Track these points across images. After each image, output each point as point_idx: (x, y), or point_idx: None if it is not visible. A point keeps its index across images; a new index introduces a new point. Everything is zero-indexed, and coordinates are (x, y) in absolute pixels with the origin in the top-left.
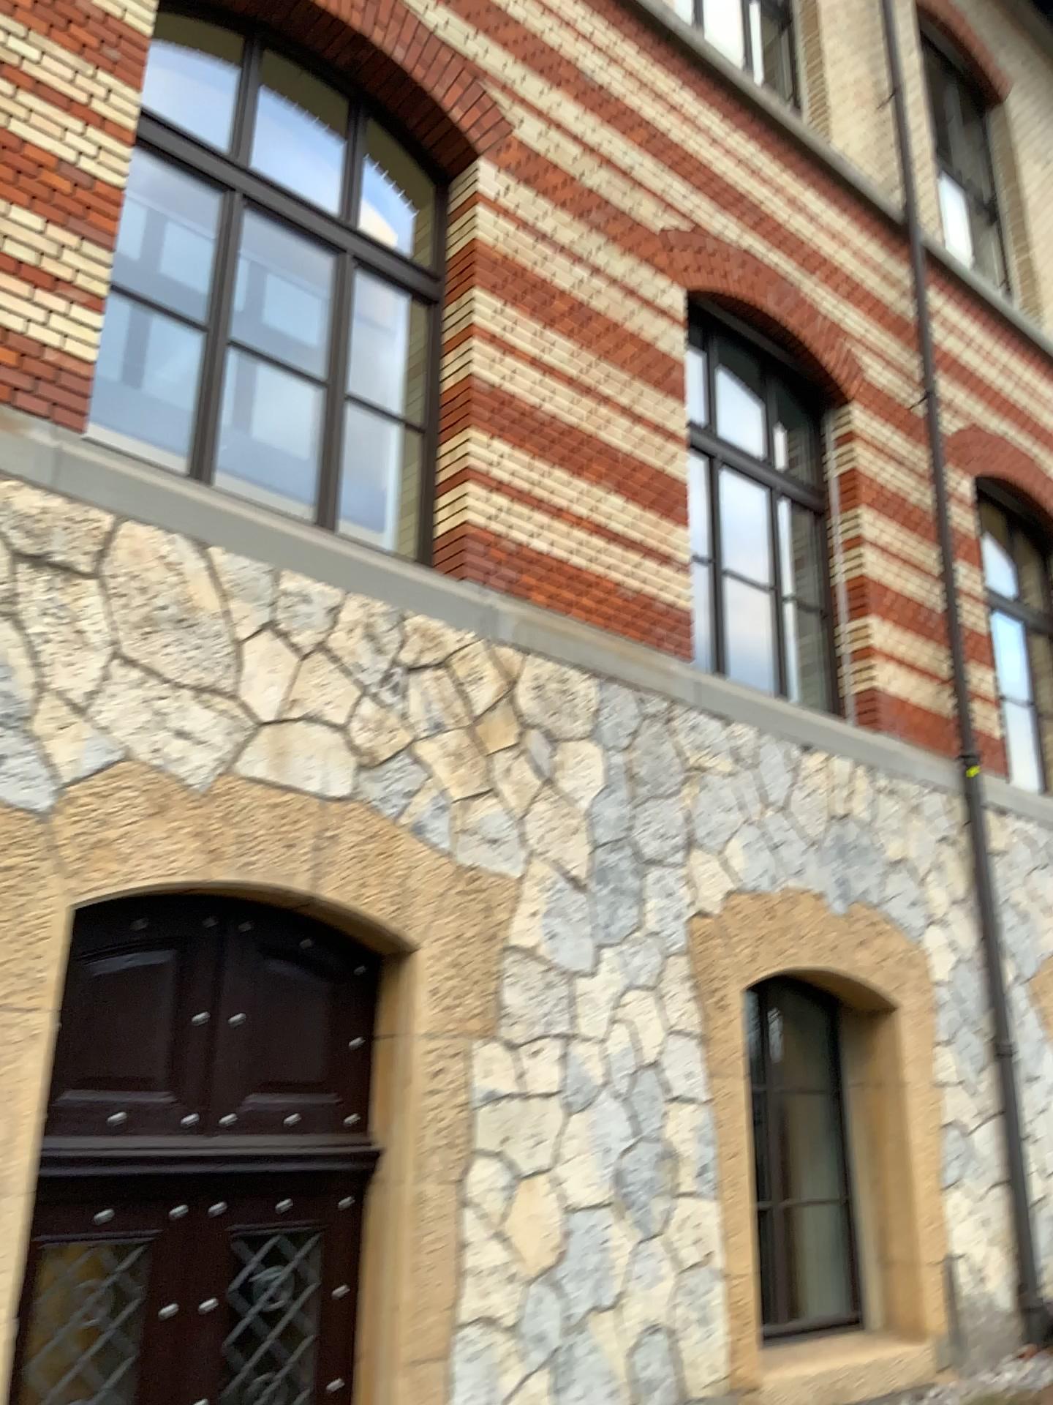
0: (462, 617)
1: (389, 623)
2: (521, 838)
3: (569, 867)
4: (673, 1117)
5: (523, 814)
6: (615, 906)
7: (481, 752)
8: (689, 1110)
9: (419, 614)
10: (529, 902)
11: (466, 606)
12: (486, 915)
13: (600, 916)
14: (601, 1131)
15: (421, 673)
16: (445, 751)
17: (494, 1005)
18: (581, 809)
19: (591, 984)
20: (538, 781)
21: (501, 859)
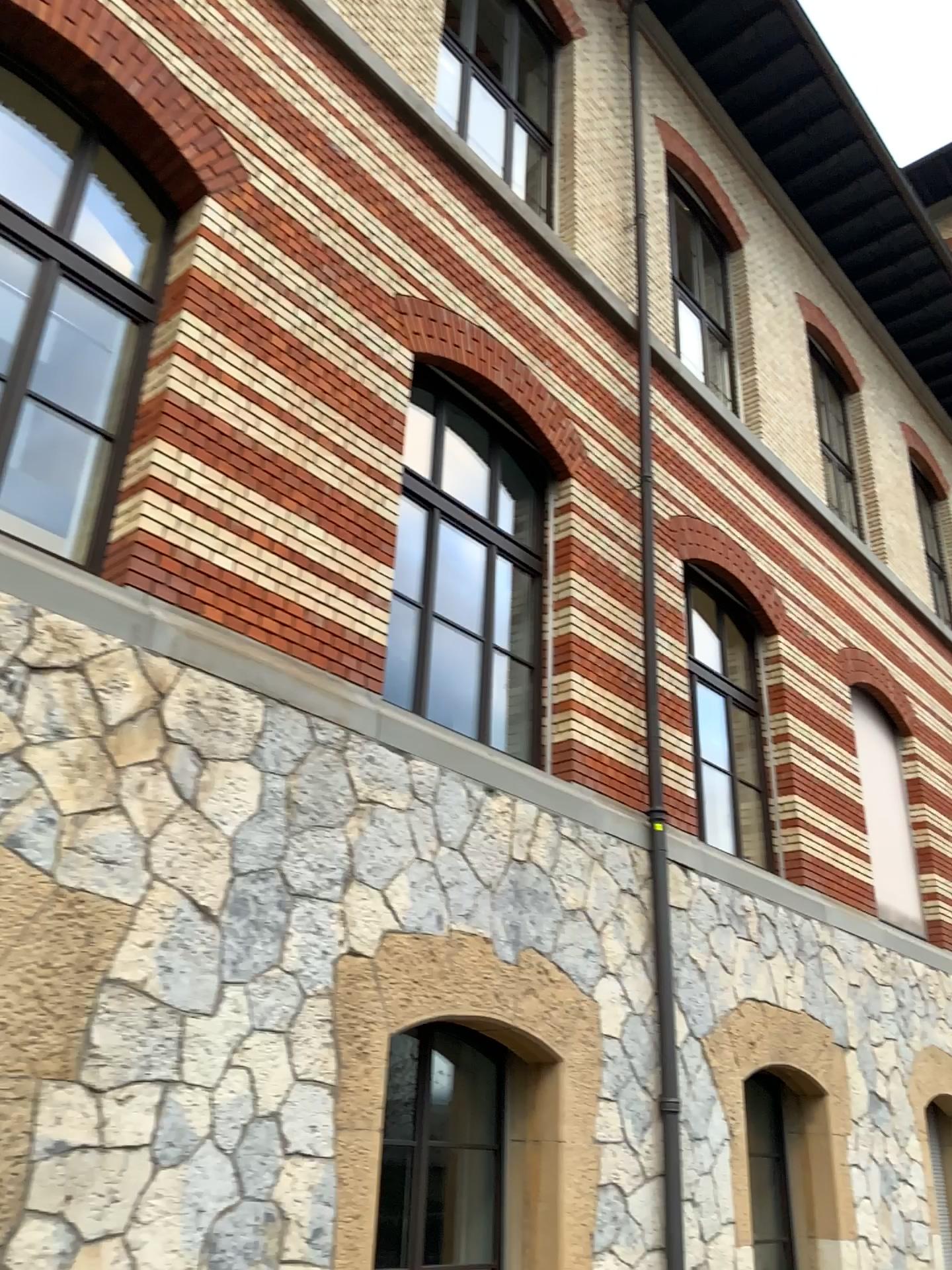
0: (114, 624)
1: (21, 620)
2: (147, 859)
3: (199, 894)
4: (289, 1173)
5: (153, 834)
6: (251, 939)
7: (112, 764)
8: (310, 1165)
9: (61, 615)
10: (145, 928)
11: (121, 614)
12: (88, 939)
13: (230, 948)
14: (196, 1188)
15: (51, 675)
16: (68, 760)
17: (83, 1040)
18: (223, 833)
19: (208, 1021)
20: (177, 800)
21: (118, 879)
